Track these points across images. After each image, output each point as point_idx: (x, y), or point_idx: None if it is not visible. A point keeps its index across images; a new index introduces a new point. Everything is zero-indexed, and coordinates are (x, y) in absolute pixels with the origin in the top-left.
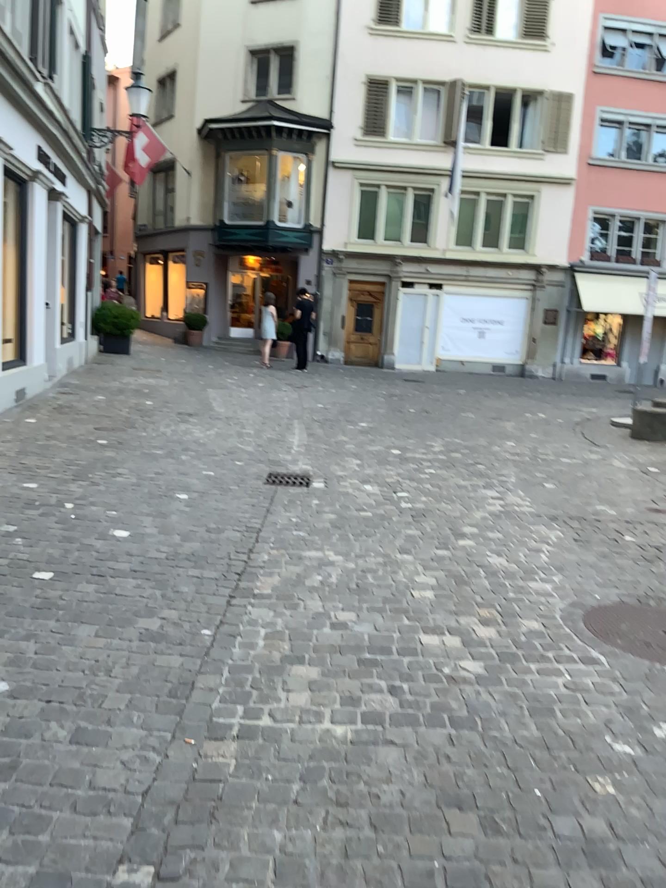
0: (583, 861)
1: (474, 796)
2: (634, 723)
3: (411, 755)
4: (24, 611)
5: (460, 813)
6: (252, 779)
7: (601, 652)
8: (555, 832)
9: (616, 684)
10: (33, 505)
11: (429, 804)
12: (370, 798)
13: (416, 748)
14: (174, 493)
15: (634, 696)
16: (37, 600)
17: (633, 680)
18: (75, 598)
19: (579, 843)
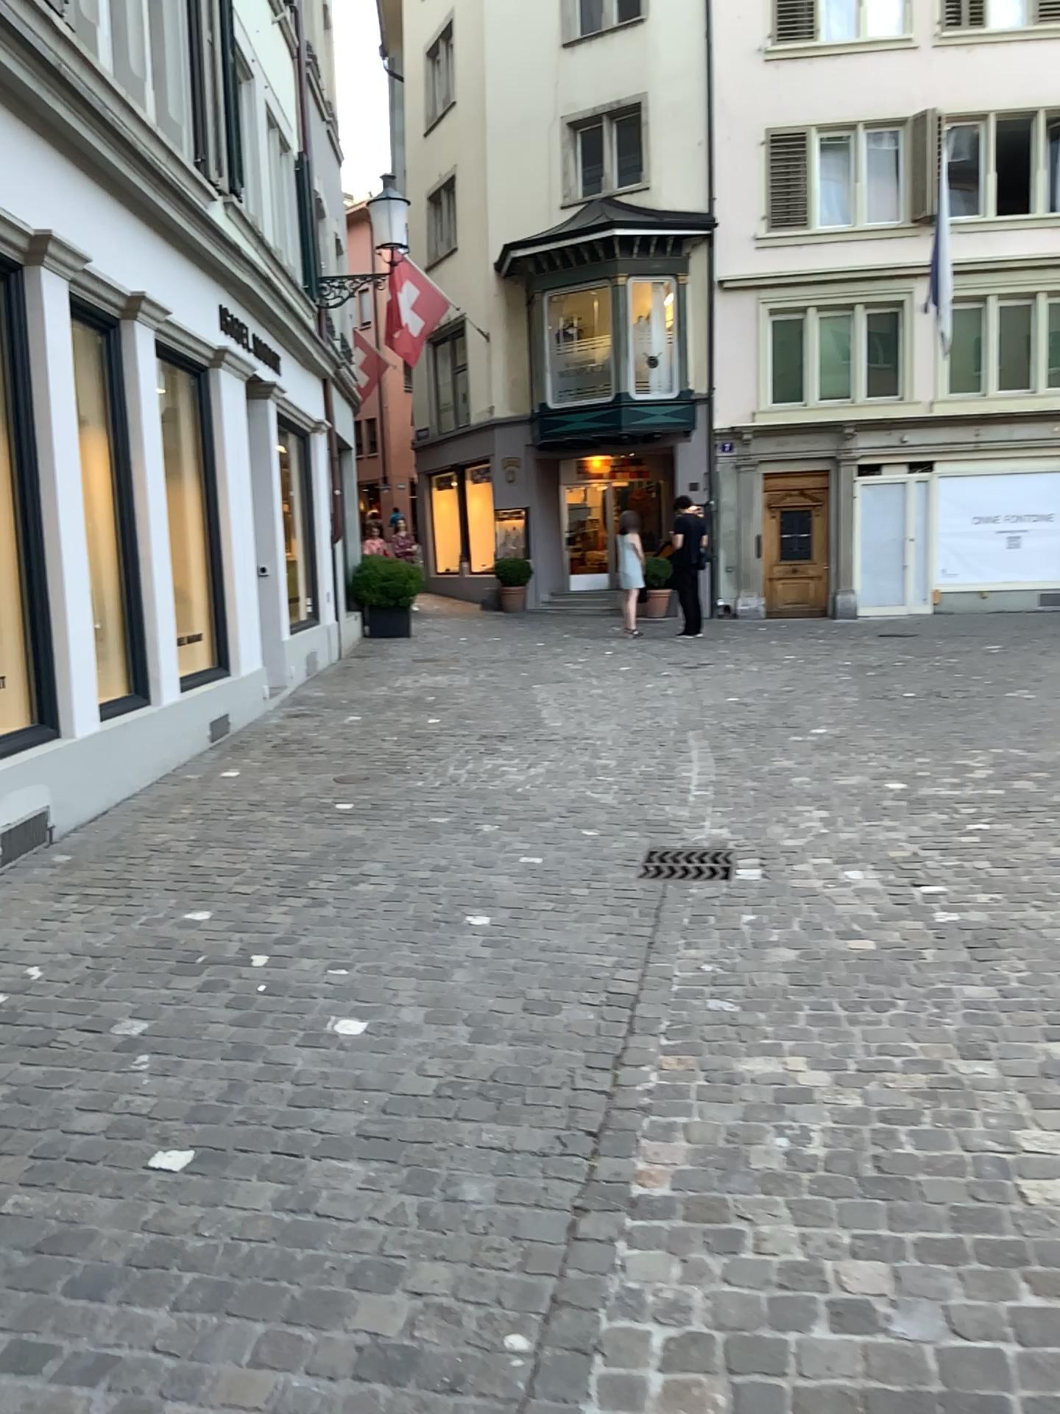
0: None
1: None
2: None
3: None
4: (101, 1284)
5: None
6: None
7: None
8: None
9: None
10: (188, 968)
11: None
12: None
13: None
14: (463, 918)
15: None
16: (137, 1247)
17: None
18: (224, 1234)
19: None
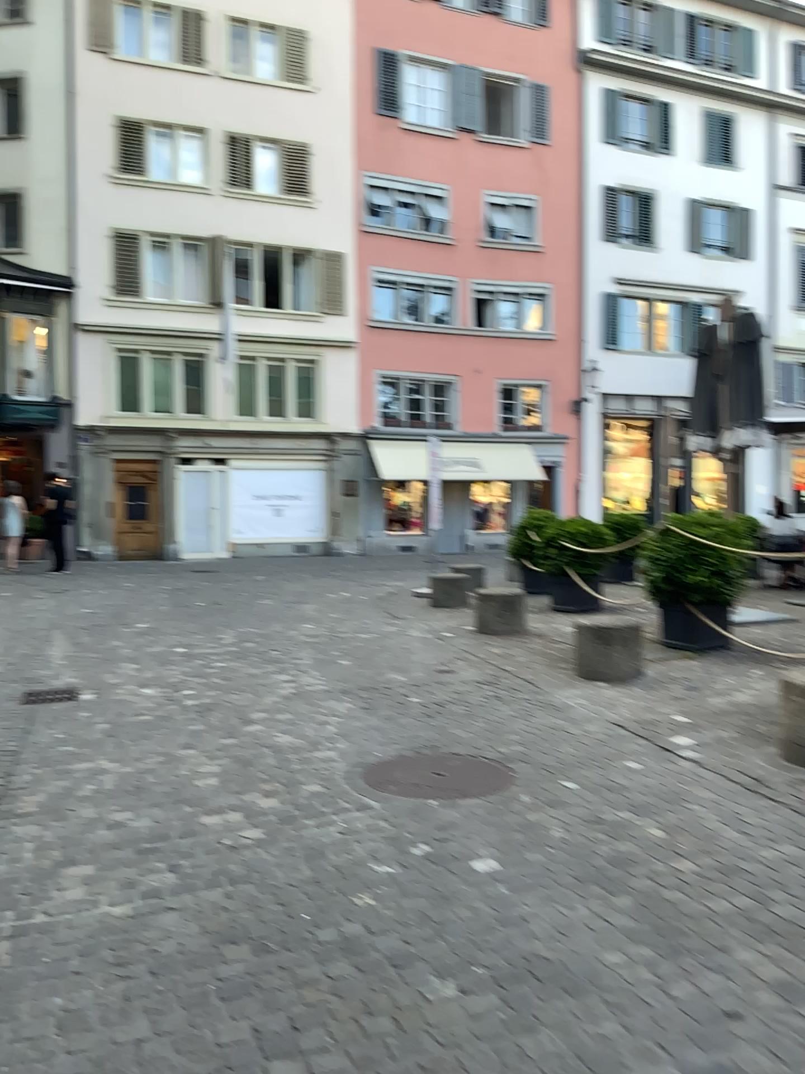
0: (341, 953)
1: (249, 930)
2: (398, 849)
3: (190, 914)
4: None
5: (235, 945)
6: (28, 965)
7: (376, 800)
8: (320, 939)
9: (387, 824)
10: None
11: (206, 946)
12: (150, 954)
13: (195, 908)
14: None
15: (401, 830)
16: None
17: (402, 818)
18: None
19: (339, 942)
